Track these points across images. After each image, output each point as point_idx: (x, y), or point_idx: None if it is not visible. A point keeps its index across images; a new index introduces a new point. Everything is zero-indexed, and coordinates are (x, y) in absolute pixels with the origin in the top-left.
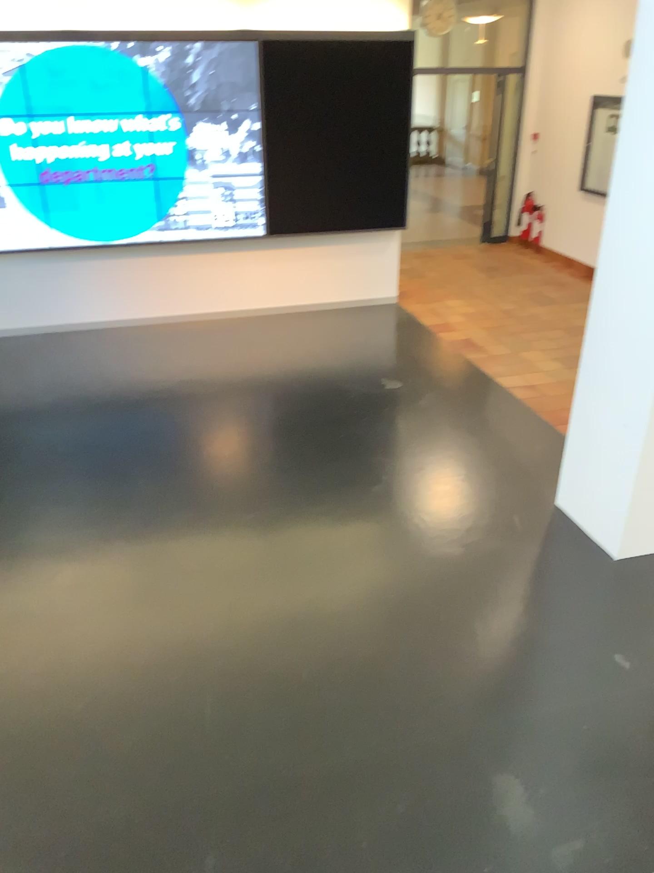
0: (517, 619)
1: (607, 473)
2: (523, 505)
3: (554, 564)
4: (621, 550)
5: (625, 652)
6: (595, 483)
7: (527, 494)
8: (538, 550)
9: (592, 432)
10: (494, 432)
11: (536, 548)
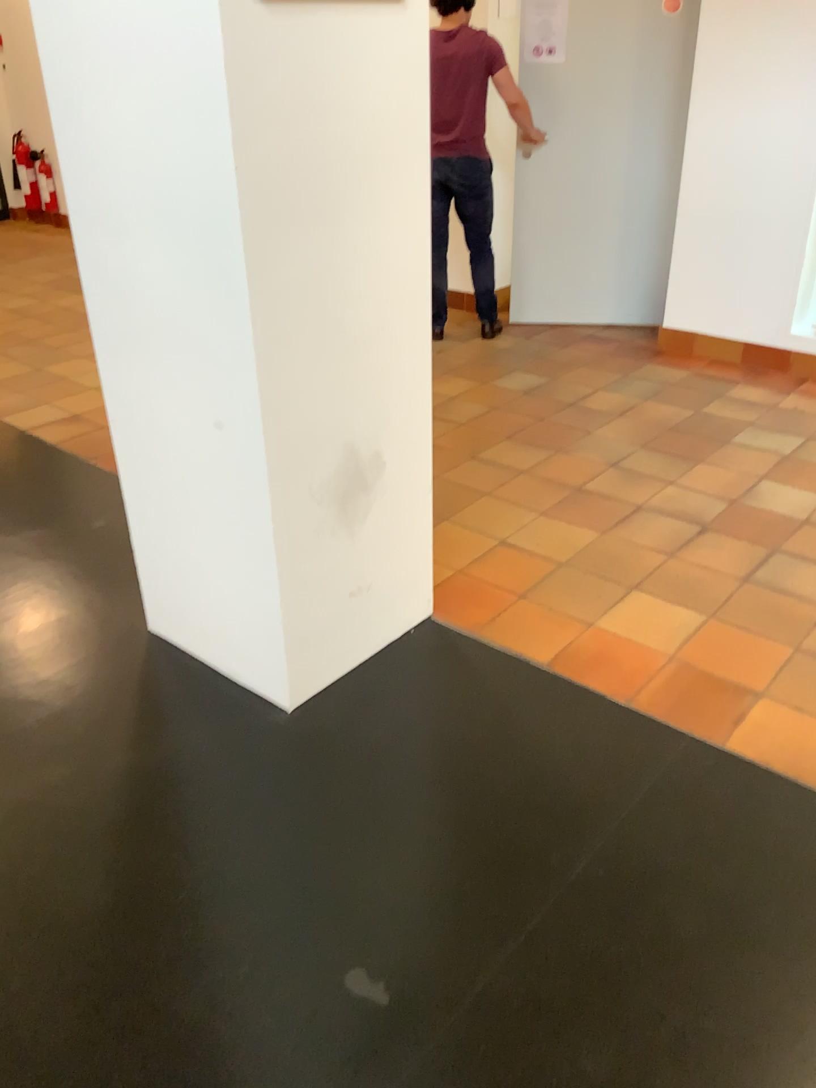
0: (96, 990)
1: (224, 537)
2: (80, 657)
3: (167, 777)
4: (299, 688)
5: (370, 954)
6: (209, 564)
7: (85, 629)
8: (126, 755)
9: (168, 457)
10: (5, 518)
11: (124, 750)
